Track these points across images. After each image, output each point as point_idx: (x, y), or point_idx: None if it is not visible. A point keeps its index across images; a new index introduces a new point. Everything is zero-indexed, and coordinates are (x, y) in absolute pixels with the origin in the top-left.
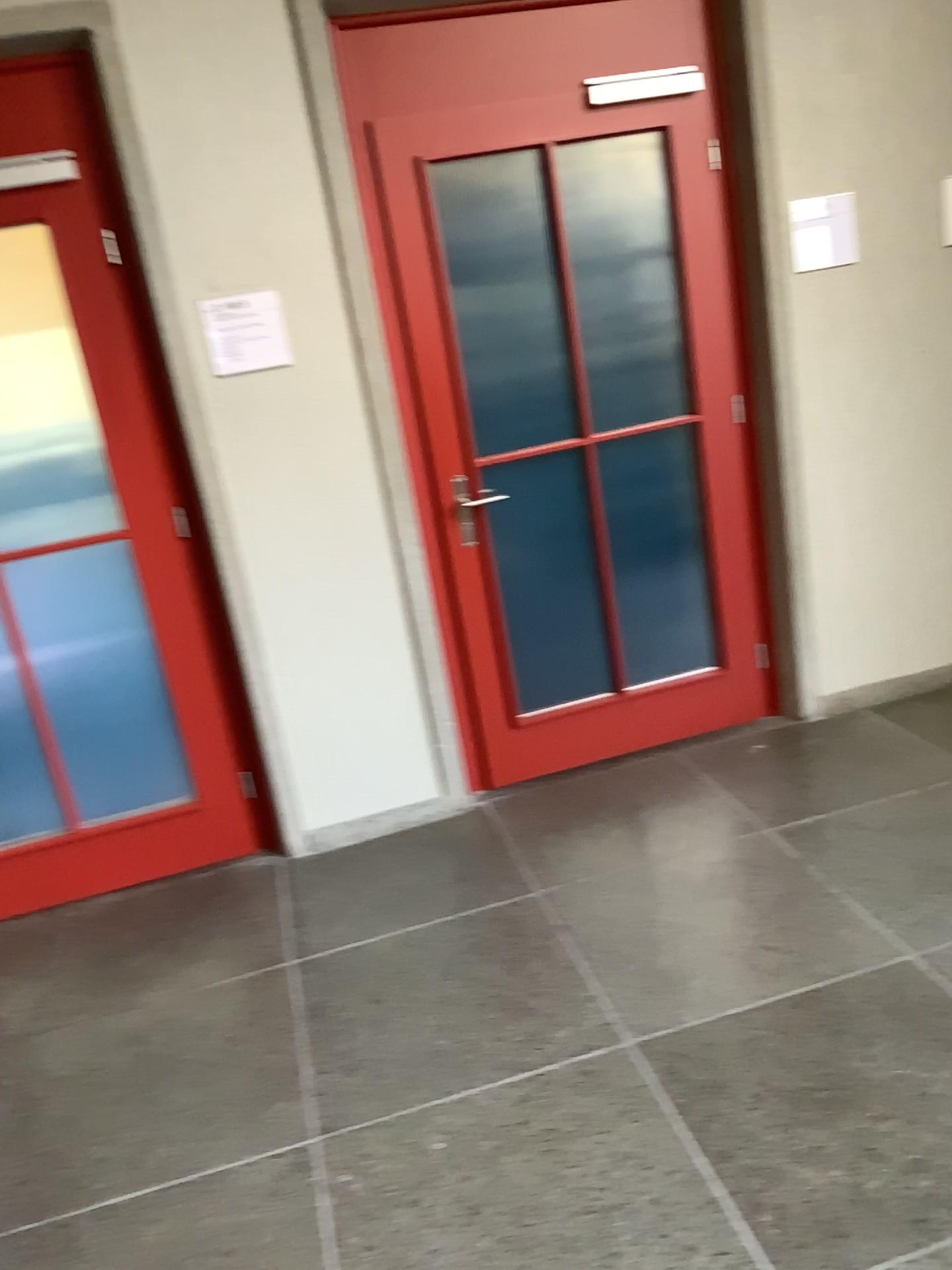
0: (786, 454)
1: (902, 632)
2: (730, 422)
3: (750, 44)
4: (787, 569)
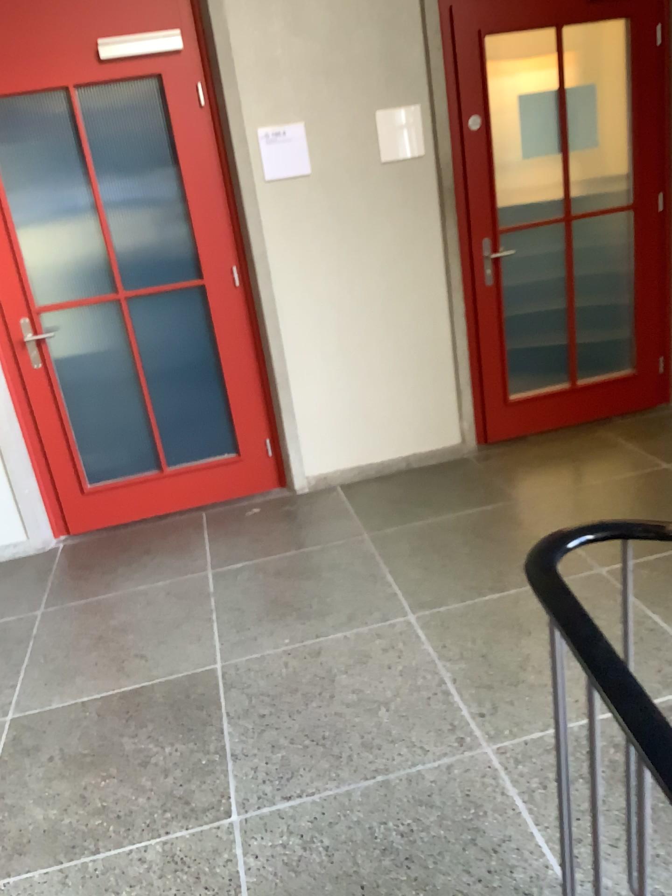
0: (270, 309)
1: (371, 434)
2: (231, 285)
3: (217, 17)
4: (276, 389)
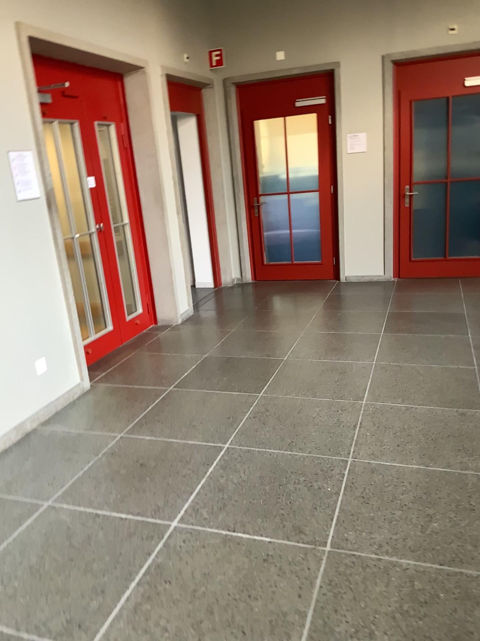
0: None
1: None
2: None
3: None
4: None
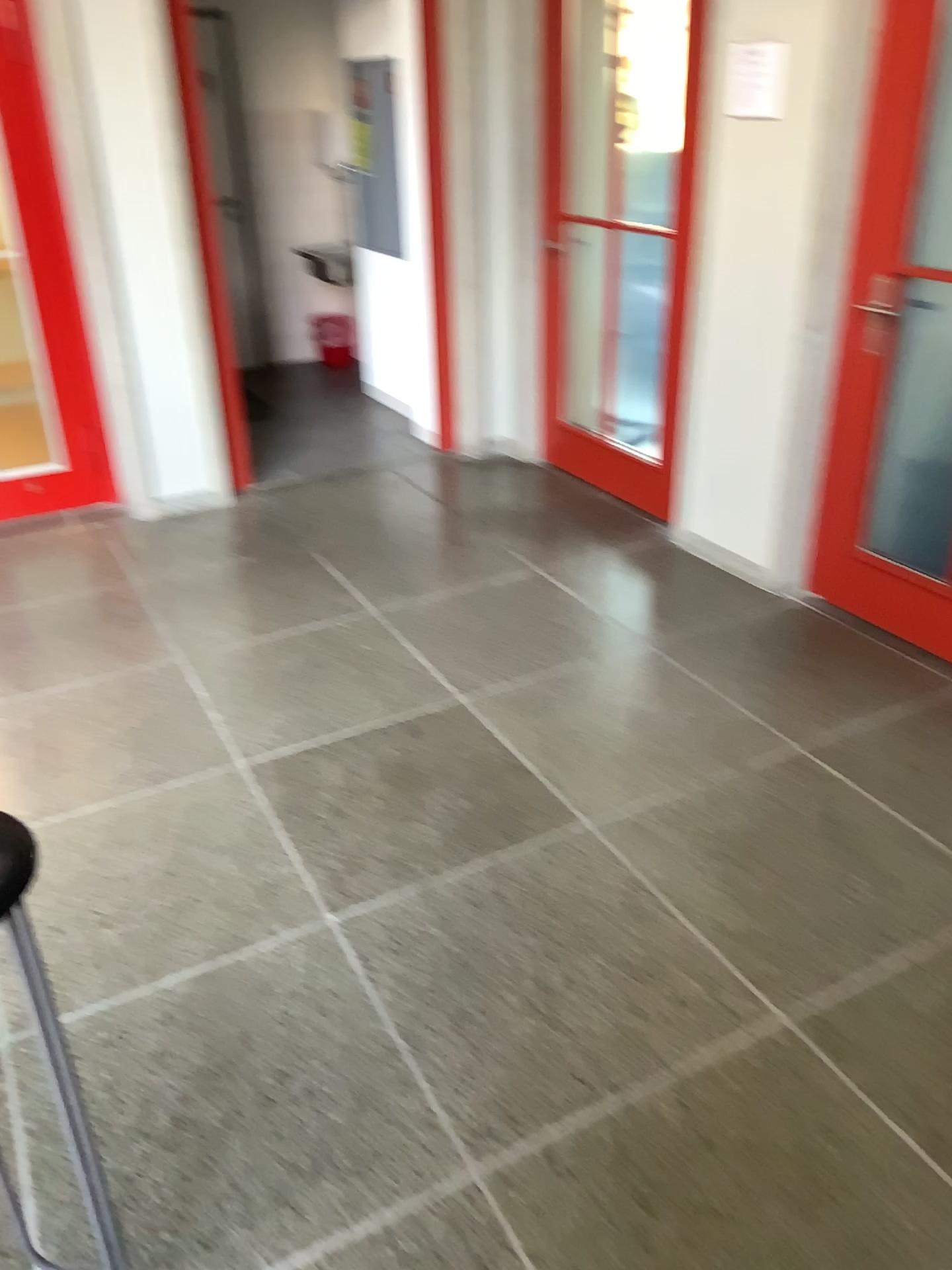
0: None
1: None
2: None
3: None
4: None
